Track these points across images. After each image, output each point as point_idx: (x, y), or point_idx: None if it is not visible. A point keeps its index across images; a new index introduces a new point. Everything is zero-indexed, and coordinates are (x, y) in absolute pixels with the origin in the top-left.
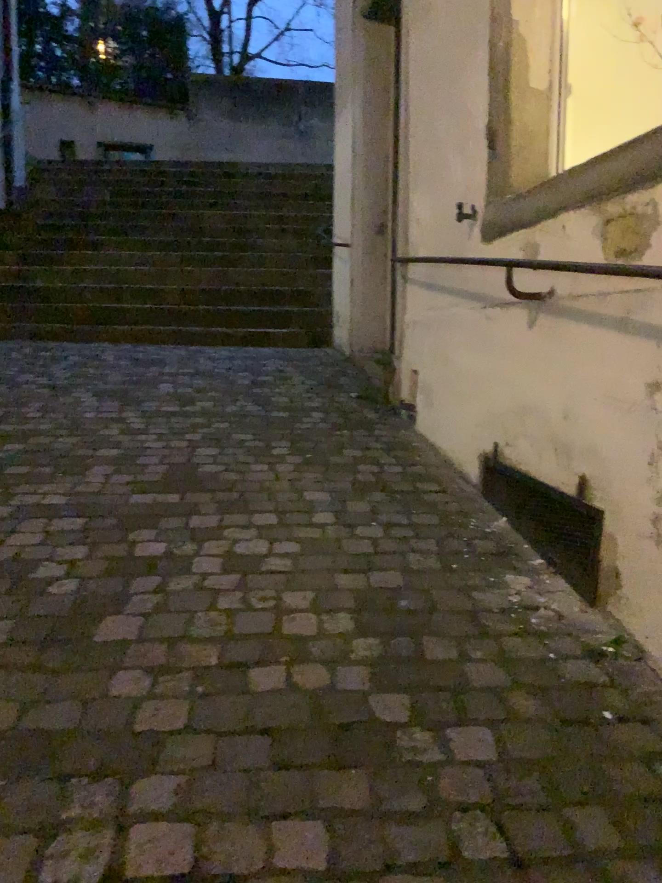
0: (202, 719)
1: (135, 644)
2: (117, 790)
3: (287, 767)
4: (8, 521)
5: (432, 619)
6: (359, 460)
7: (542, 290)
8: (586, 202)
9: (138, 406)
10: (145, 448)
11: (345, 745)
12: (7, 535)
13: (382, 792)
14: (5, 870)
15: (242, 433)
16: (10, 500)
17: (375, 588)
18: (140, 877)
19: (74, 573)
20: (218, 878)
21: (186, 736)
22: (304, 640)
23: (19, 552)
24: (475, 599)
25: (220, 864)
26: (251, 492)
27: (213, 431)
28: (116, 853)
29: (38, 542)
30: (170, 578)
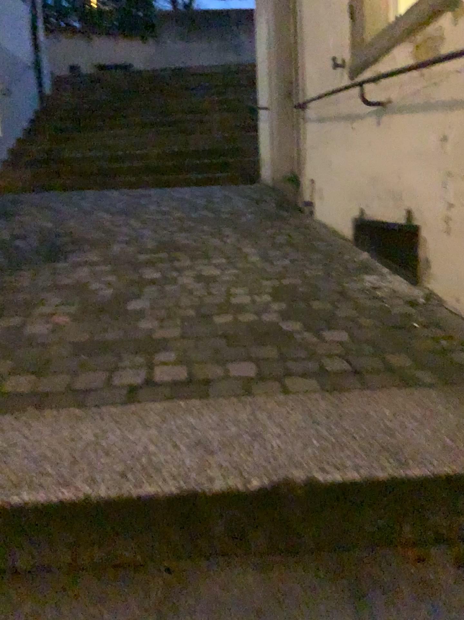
0: (188, 335)
1: (148, 311)
2: (145, 358)
3: (234, 348)
4: (68, 269)
5: (318, 296)
6: (278, 234)
7: (383, 101)
8: (406, 37)
9: (137, 218)
10: (144, 235)
11: (266, 340)
12: (68, 275)
13: (286, 354)
14: (93, 383)
15: (204, 226)
16: (67, 261)
17: (286, 285)
18: (161, 382)
19: (109, 287)
20: (199, 383)
21: (179, 340)
22: (243, 306)
23: (77, 281)
24: (345, 287)
25: (200, 378)
26: (210, 251)
27: (185, 226)
28: (147, 376)
29: (87, 276)
30: (165, 287)
